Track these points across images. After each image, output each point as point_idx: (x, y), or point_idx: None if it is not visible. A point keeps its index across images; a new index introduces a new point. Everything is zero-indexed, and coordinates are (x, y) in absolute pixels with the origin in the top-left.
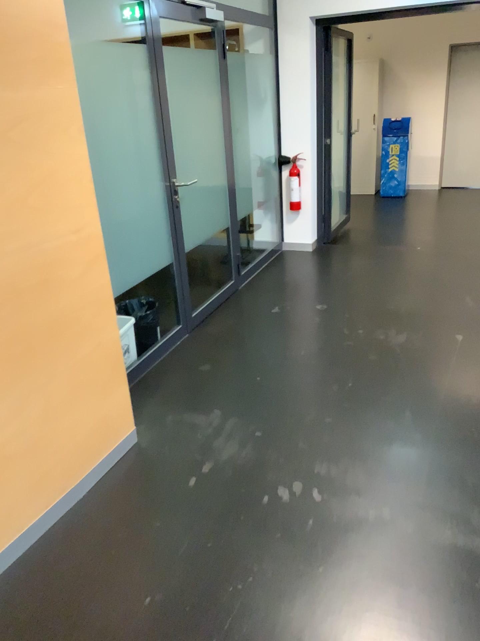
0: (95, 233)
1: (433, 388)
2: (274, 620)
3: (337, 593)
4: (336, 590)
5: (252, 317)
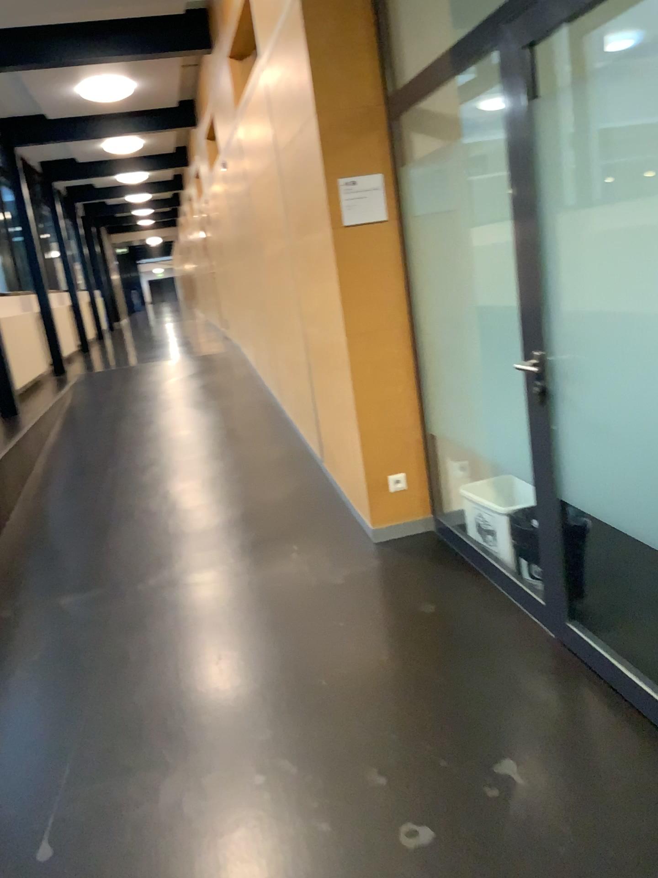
0: (339, 342)
1: (102, 695)
2: (183, 528)
3: (156, 546)
4: (157, 546)
5: (509, 711)
